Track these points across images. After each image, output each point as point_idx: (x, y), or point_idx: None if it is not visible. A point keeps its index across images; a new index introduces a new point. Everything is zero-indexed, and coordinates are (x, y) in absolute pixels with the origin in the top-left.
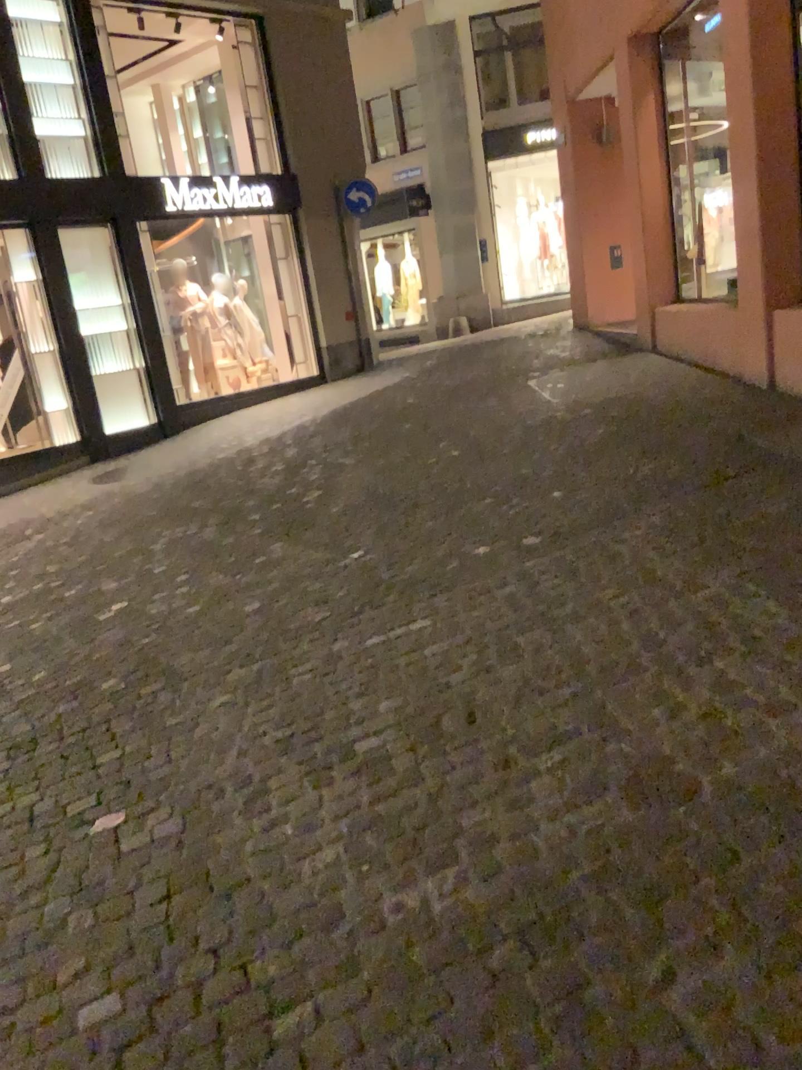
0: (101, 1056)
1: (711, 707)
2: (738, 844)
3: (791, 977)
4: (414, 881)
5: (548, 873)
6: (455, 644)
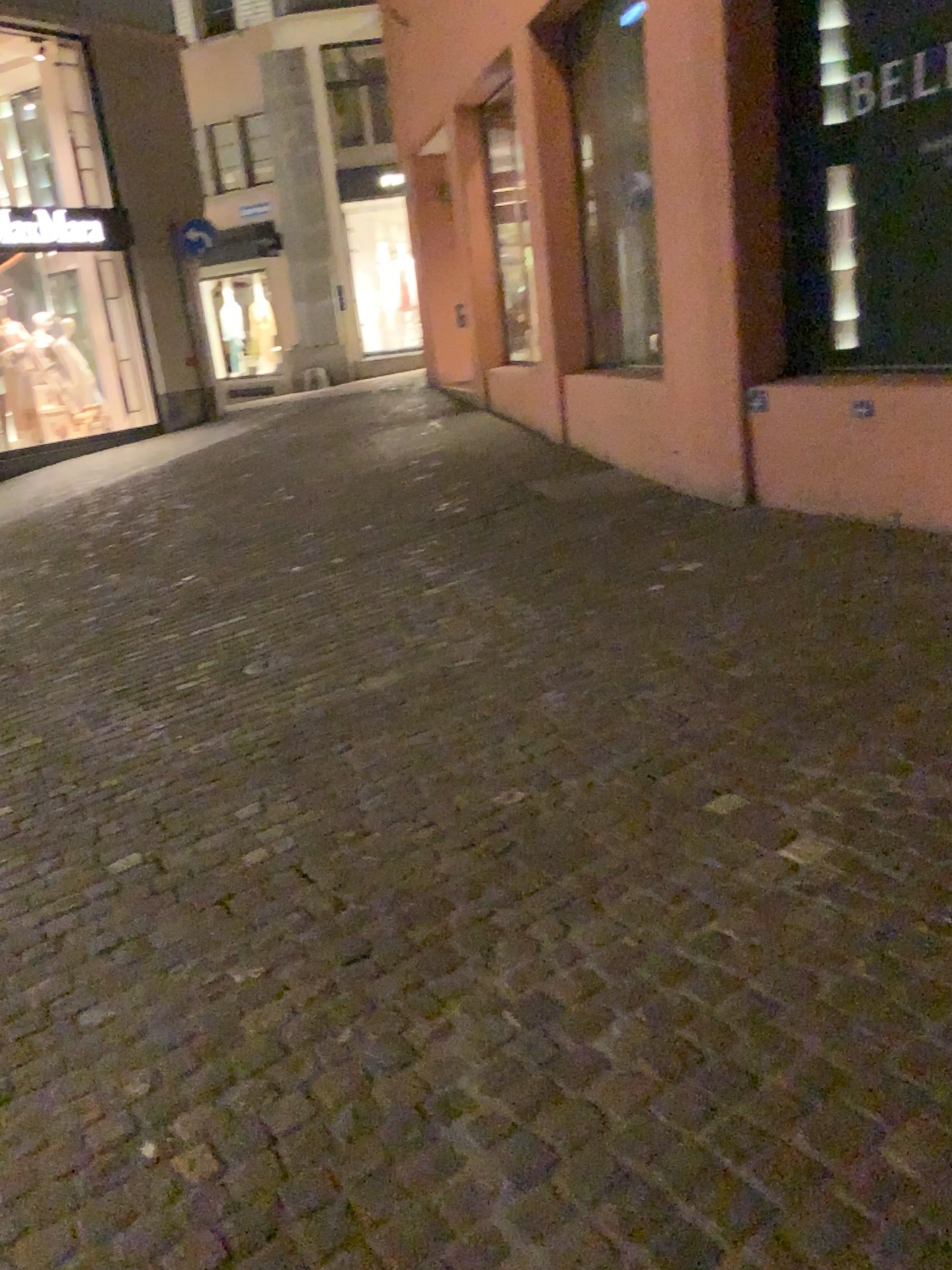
0: (5, 823)
1: (421, 640)
2: (406, 695)
3: (409, 738)
4: (209, 735)
5: (294, 721)
6: (260, 626)
